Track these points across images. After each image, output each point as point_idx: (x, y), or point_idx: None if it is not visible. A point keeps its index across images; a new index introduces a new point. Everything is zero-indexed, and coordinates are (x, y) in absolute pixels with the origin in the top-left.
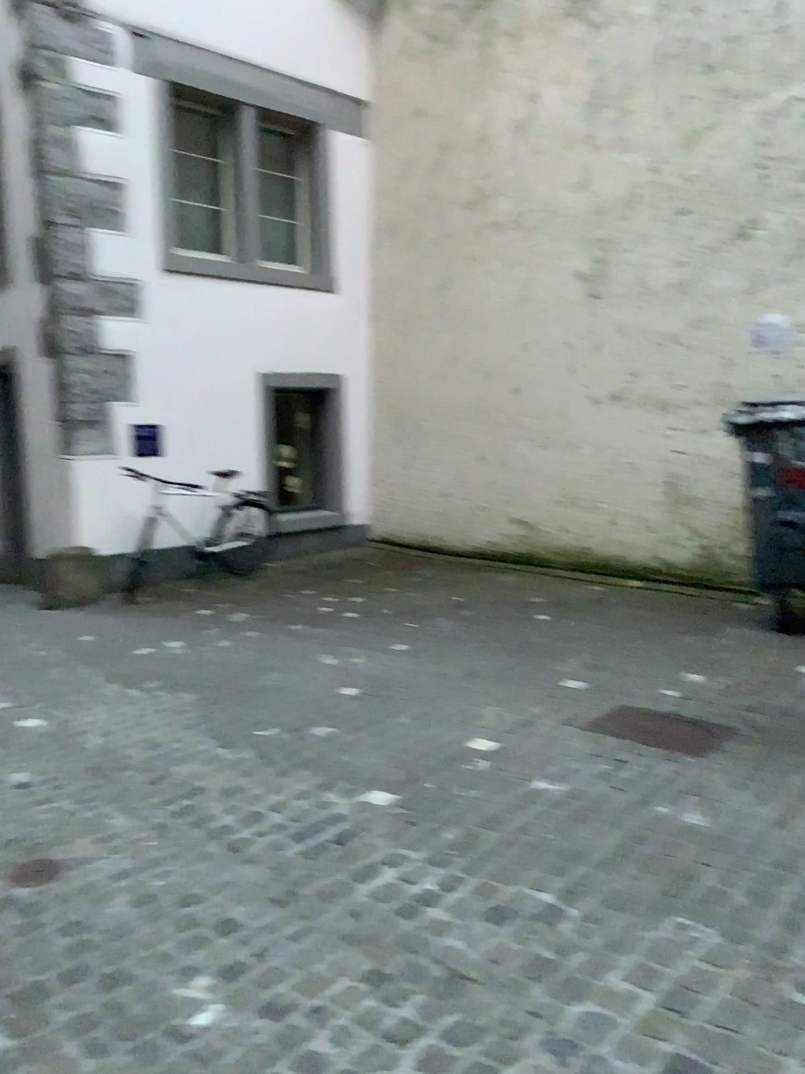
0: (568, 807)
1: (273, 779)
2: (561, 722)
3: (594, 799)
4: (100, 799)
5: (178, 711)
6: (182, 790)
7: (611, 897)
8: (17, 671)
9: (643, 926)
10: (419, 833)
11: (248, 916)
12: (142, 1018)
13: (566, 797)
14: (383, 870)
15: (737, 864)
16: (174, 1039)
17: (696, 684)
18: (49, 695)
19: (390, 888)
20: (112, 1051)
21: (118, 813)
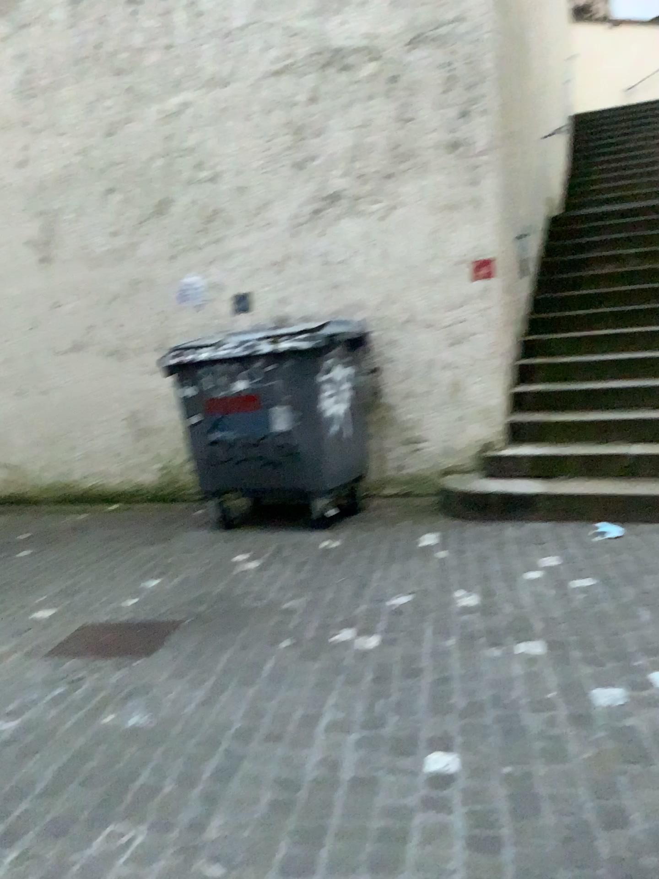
0: (19, 739)
1: None
2: (26, 653)
3: (46, 724)
4: None
5: None
6: None
7: (48, 825)
8: None
9: (76, 846)
10: None
11: None
12: None
13: (19, 730)
14: None
15: (170, 752)
16: None
17: (155, 589)
18: None
19: None
20: None
21: None
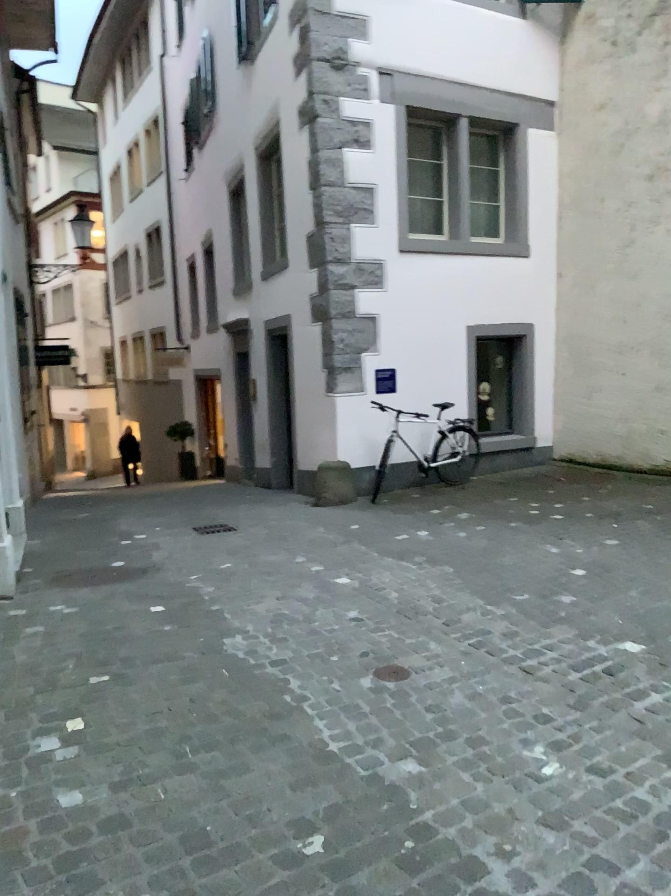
0: None
1: (538, 628)
2: None
3: None
4: (413, 632)
5: (446, 579)
6: (470, 630)
7: None
8: (316, 547)
9: None
10: (669, 671)
11: (553, 711)
12: (503, 763)
13: None
14: (648, 693)
15: None
16: (530, 777)
17: None
18: (345, 564)
19: (657, 705)
20: (490, 778)
21: (430, 642)
